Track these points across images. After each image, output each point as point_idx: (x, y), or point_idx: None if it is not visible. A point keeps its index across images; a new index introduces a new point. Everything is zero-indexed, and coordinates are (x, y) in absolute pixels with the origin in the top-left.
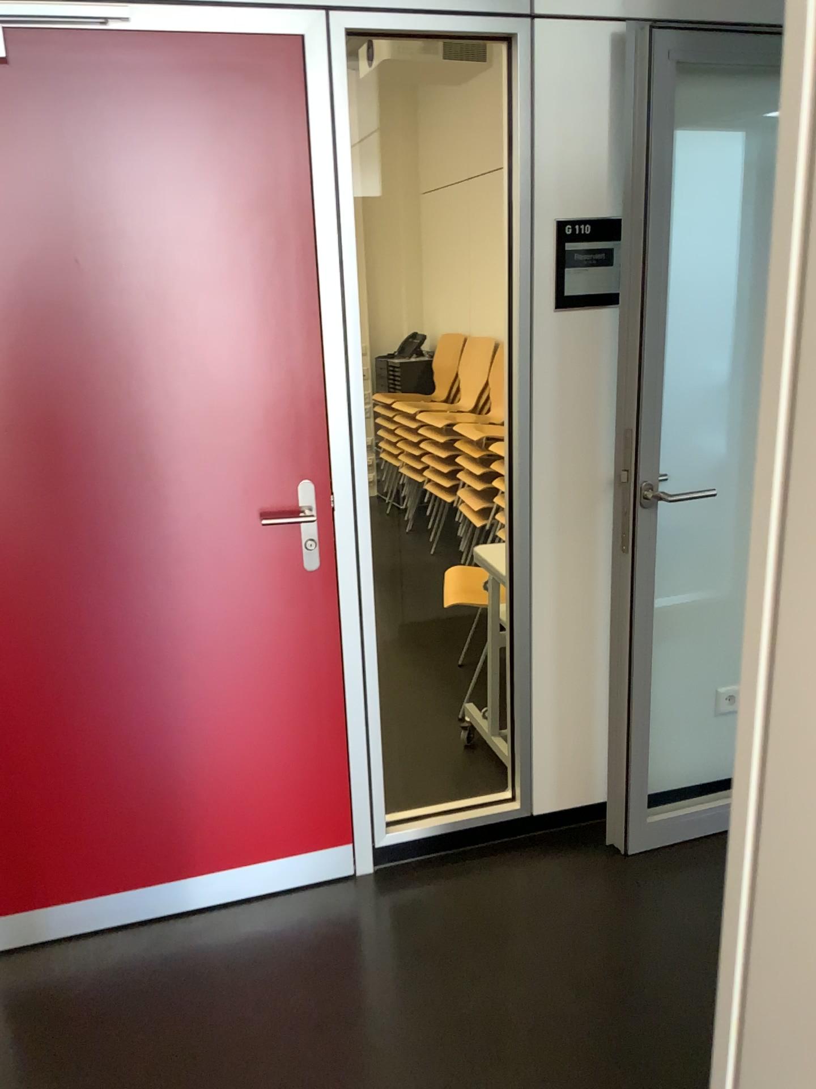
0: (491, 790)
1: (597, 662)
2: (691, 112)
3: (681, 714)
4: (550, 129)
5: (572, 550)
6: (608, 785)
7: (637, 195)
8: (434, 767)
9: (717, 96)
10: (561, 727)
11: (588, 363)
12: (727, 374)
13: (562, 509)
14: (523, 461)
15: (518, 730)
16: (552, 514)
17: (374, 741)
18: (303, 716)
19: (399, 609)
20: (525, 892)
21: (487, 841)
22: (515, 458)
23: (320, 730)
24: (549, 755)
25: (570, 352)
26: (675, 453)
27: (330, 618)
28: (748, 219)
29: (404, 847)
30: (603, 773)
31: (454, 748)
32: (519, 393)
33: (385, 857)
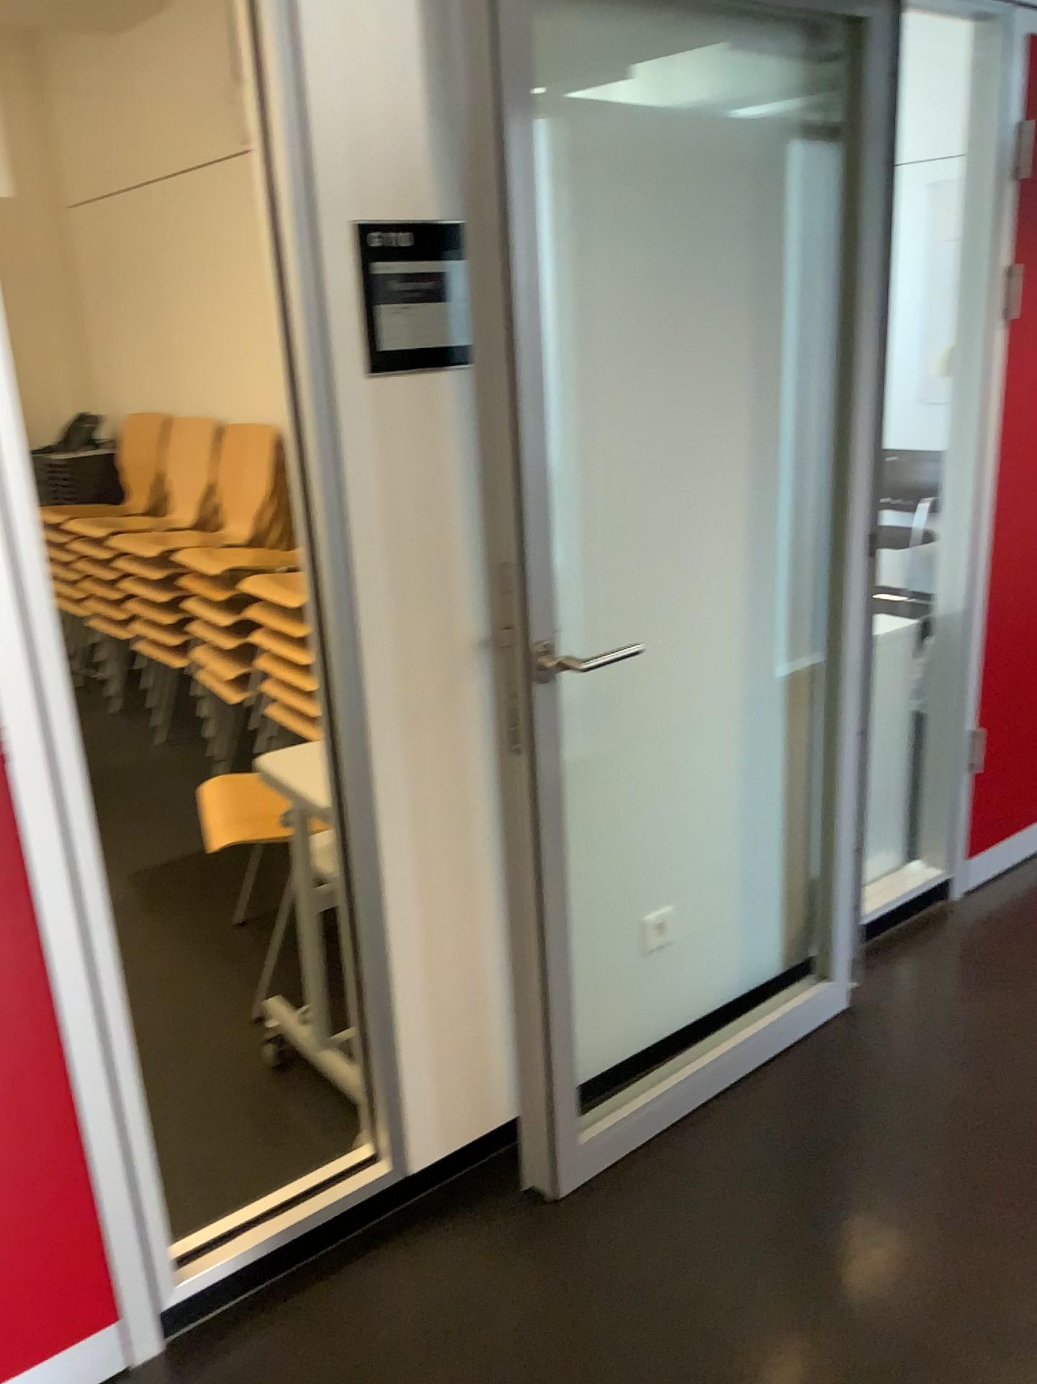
0: (331, 1136)
1: (481, 921)
2: (545, 54)
3: (601, 967)
4: (333, 62)
5: (430, 758)
6: (519, 1104)
7: (486, 180)
8: (230, 1115)
9: (580, 30)
10: (441, 1033)
11: (428, 458)
12: (620, 462)
13: (411, 699)
14: (341, 629)
15: (375, 1053)
16: (397, 708)
17: (138, 1142)
18: (1, 1139)
19: (125, 846)
20: (425, 1315)
21: (346, 1238)
22: (328, 624)
23: (35, 1153)
24: (427, 1079)
25: (399, 443)
26: (563, 589)
27: (30, 955)
28: (633, 228)
29: (210, 1294)
30: (505, 1084)
31: (257, 1071)
32: (324, 515)
33: (181, 1322)
